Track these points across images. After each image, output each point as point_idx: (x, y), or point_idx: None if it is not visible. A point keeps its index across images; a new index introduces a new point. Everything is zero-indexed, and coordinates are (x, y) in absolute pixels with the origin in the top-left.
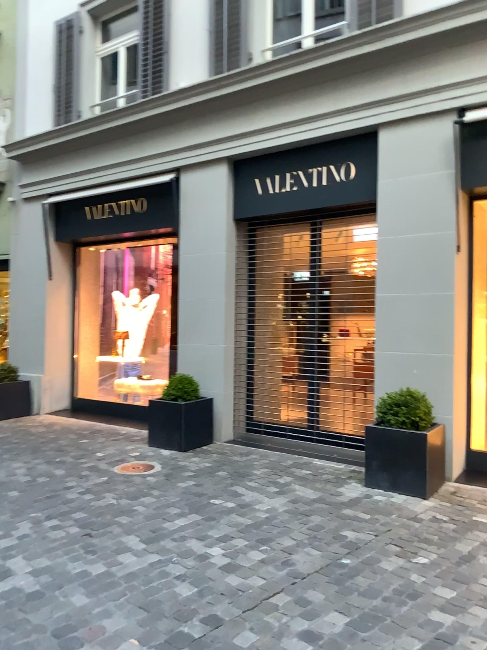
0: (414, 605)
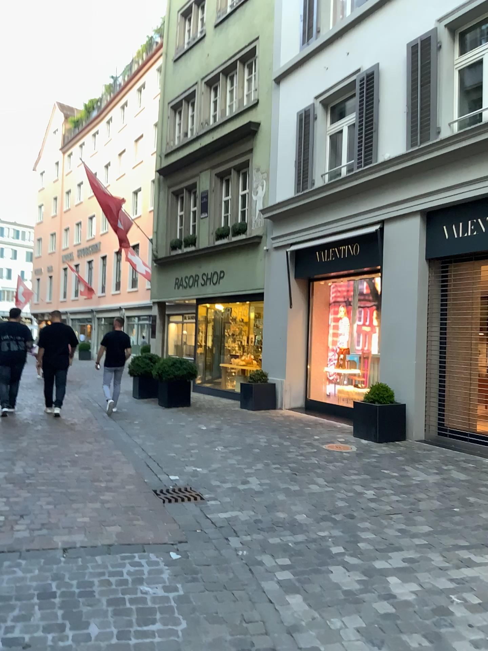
0: (482, 530)
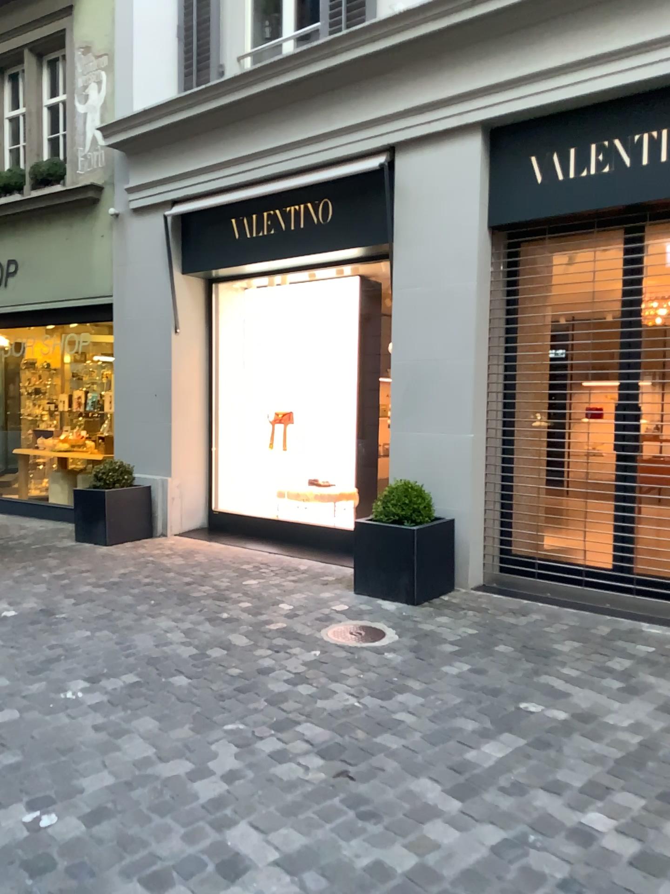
0: None
